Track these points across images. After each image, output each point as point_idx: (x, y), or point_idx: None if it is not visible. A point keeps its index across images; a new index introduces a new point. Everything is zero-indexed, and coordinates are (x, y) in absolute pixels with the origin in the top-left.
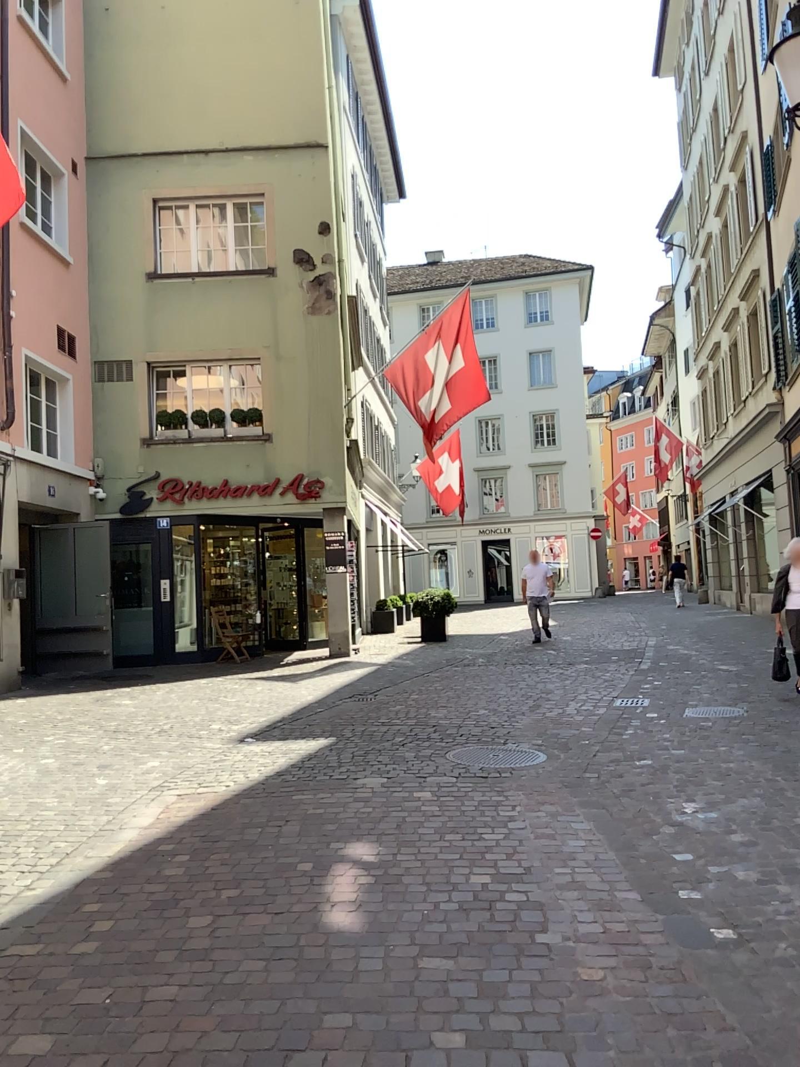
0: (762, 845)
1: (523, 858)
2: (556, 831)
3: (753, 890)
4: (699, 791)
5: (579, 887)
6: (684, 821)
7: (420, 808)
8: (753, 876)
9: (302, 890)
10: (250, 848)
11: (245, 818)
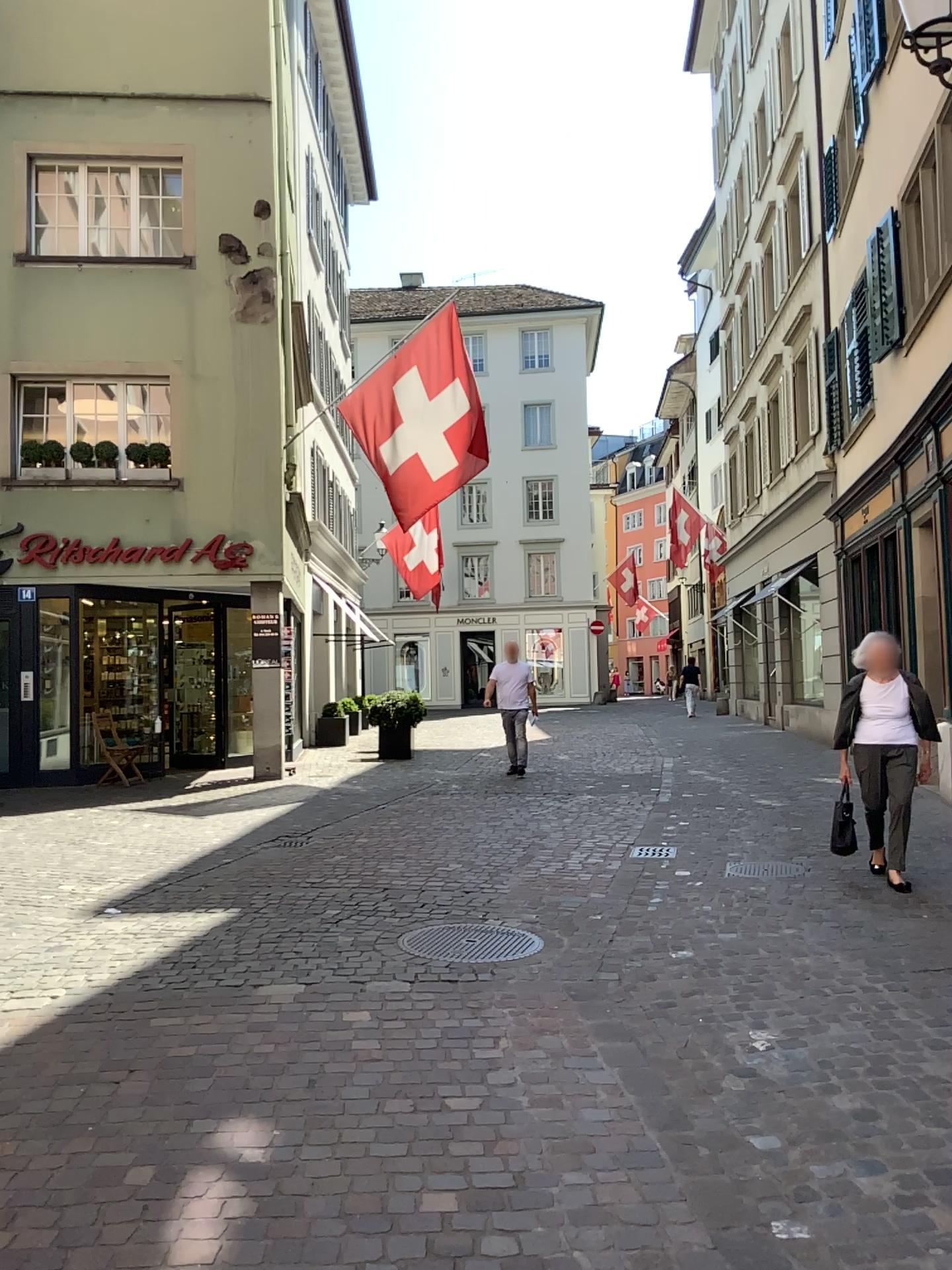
0: (888, 1121)
1: (512, 1153)
2: (564, 1094)
3: (897, 1226)
4: (773, 1012)
5: (607, 1221)
6: (759, 1070)
7: (348, 1048)
8: (892, 1193)
9: (119, 1240)
10: (49, 1136)
11: (59, 1069)
